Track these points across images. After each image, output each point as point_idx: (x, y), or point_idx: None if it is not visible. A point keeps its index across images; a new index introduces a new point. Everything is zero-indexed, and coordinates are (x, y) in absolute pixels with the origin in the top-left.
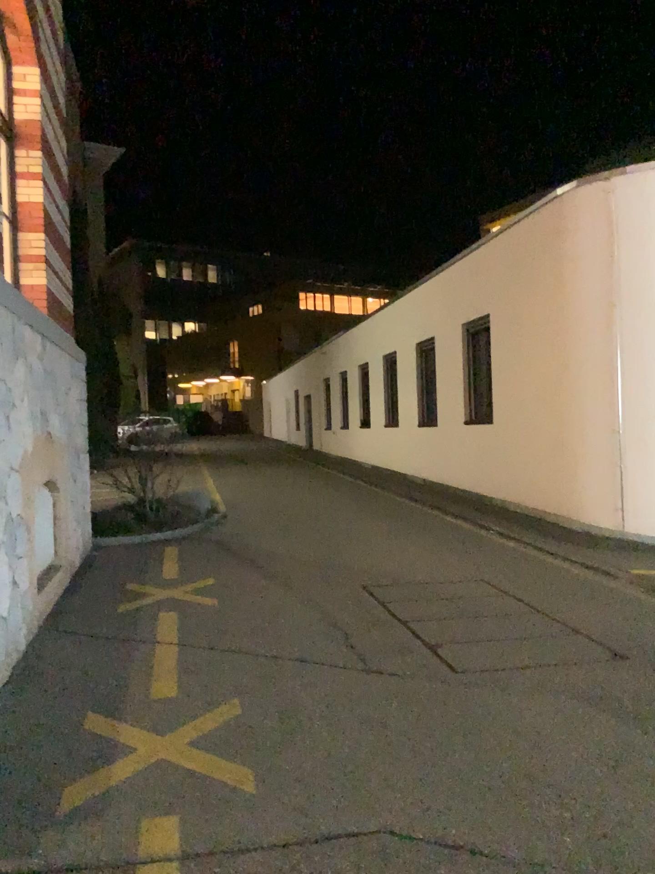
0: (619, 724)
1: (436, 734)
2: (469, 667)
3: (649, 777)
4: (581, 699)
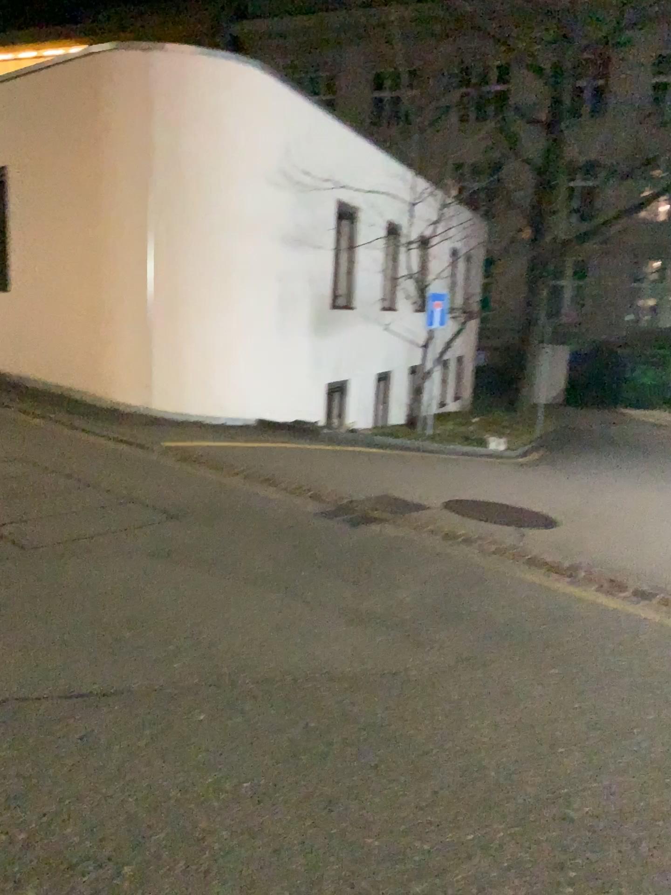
0: (193, 571)
1: (36, 606)
2: (46, 541)
3: (226, 606)
4: (156, 556)
